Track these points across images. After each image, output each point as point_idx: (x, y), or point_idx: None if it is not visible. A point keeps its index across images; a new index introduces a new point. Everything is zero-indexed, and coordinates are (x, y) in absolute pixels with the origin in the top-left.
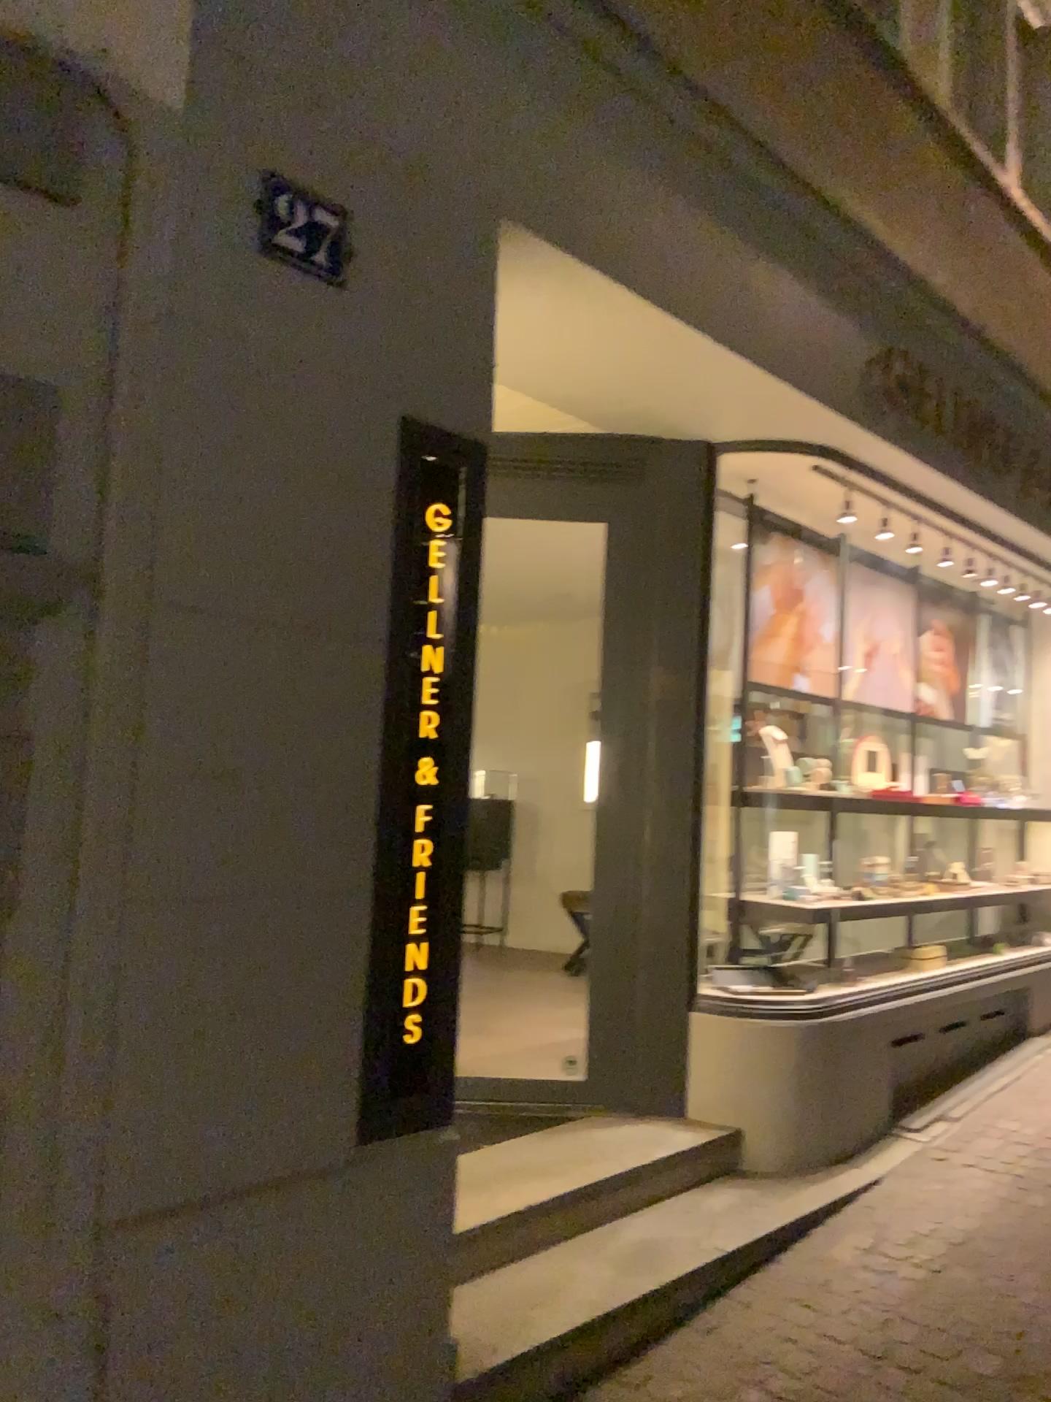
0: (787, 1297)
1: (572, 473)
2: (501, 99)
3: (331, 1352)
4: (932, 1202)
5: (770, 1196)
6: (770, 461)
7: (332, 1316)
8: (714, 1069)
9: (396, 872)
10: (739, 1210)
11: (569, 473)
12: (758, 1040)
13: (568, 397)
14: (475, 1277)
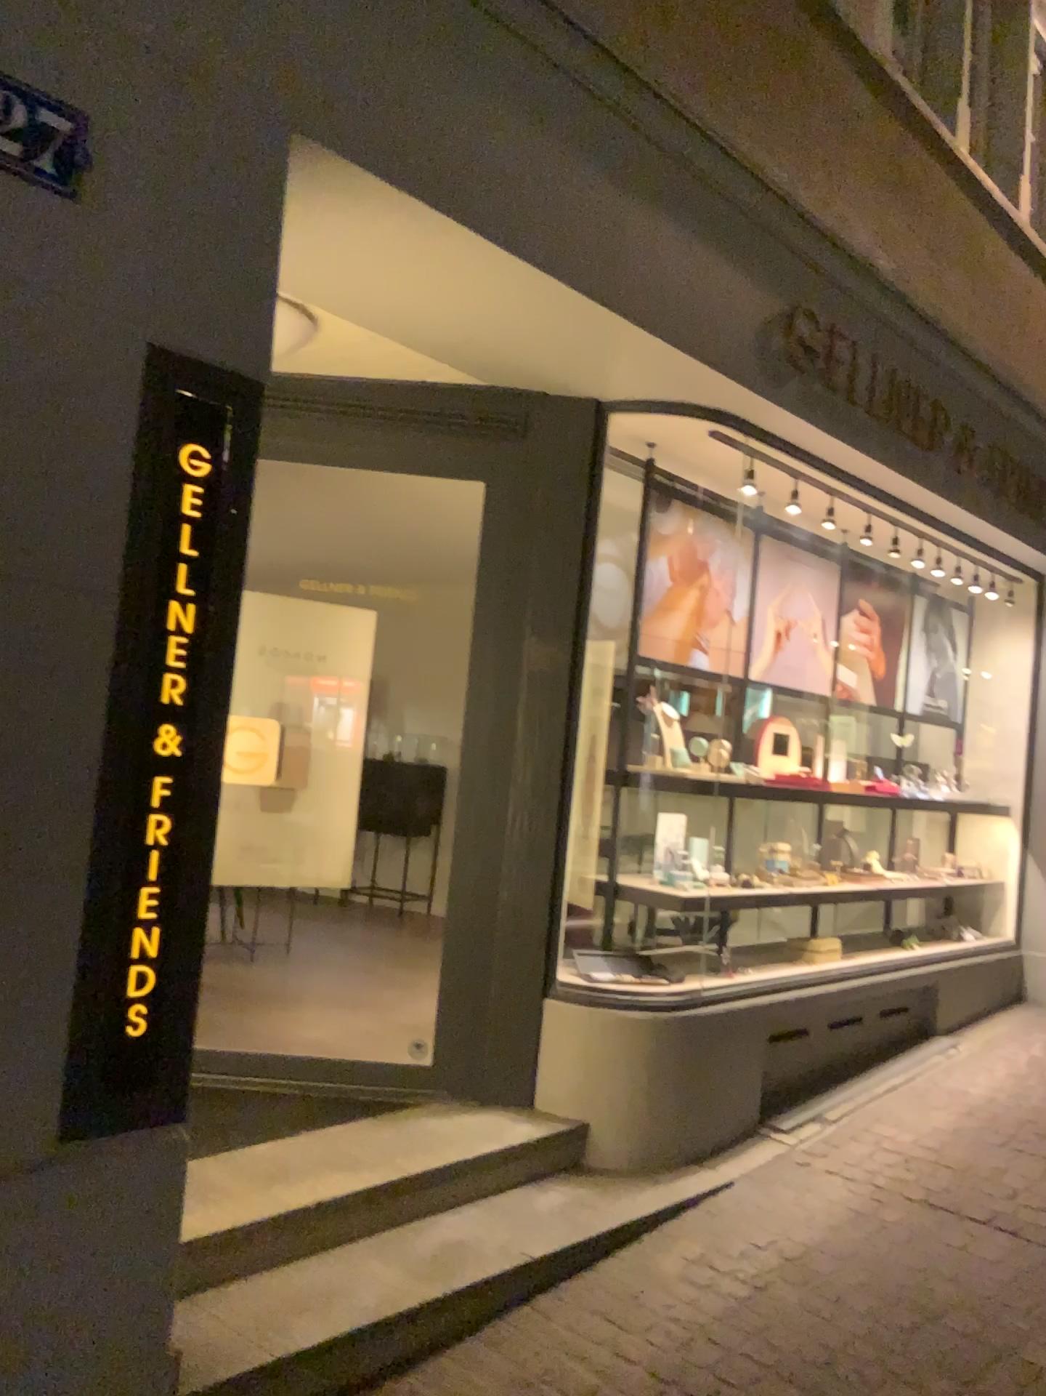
0: (590, 1309)
1: (449, 426)
2: (303, 0)
3: (6, 1366)
4: (777, 1211)
5: (603, 1197)
6: (665, 423)
7: (9, 1328)
8: (564, 1060)
9: (121, 847)
10: (564, 1211)
11: (446, 425)
12: (613, 1033)
13: (431, 343)
14: (244, 1276)
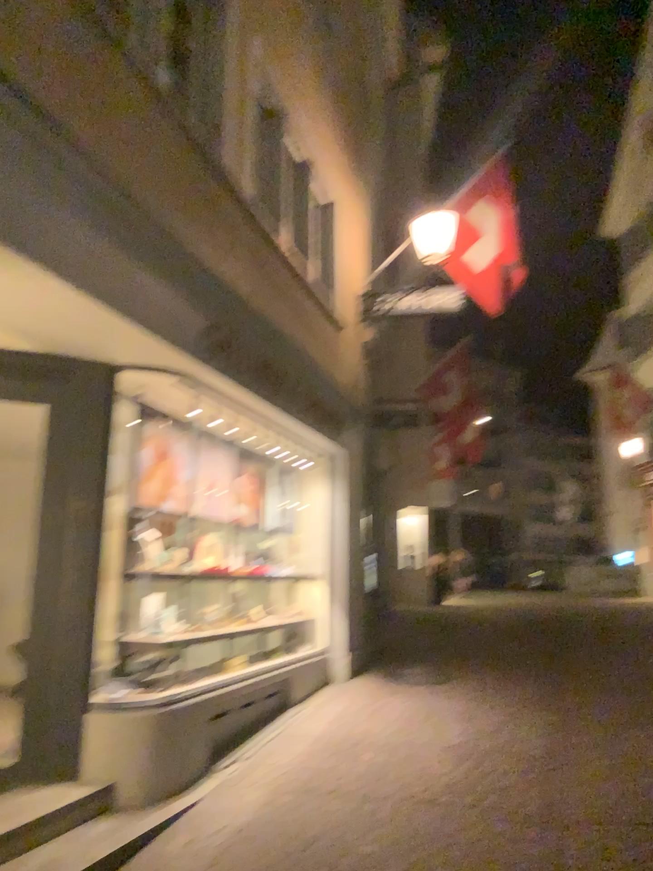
0: None
1: (27, 375)
2: None
3: None
4: (229, 807)
5: (133, 819)
6: (151, 377)
7: None
8: (103, 744)
9: None
10: (113, 831)
11: (25, 375)
12: (132, 723)
13: (25, 331)
14: None
